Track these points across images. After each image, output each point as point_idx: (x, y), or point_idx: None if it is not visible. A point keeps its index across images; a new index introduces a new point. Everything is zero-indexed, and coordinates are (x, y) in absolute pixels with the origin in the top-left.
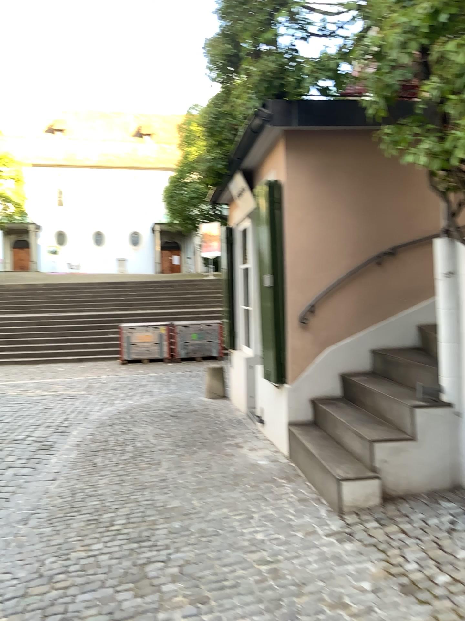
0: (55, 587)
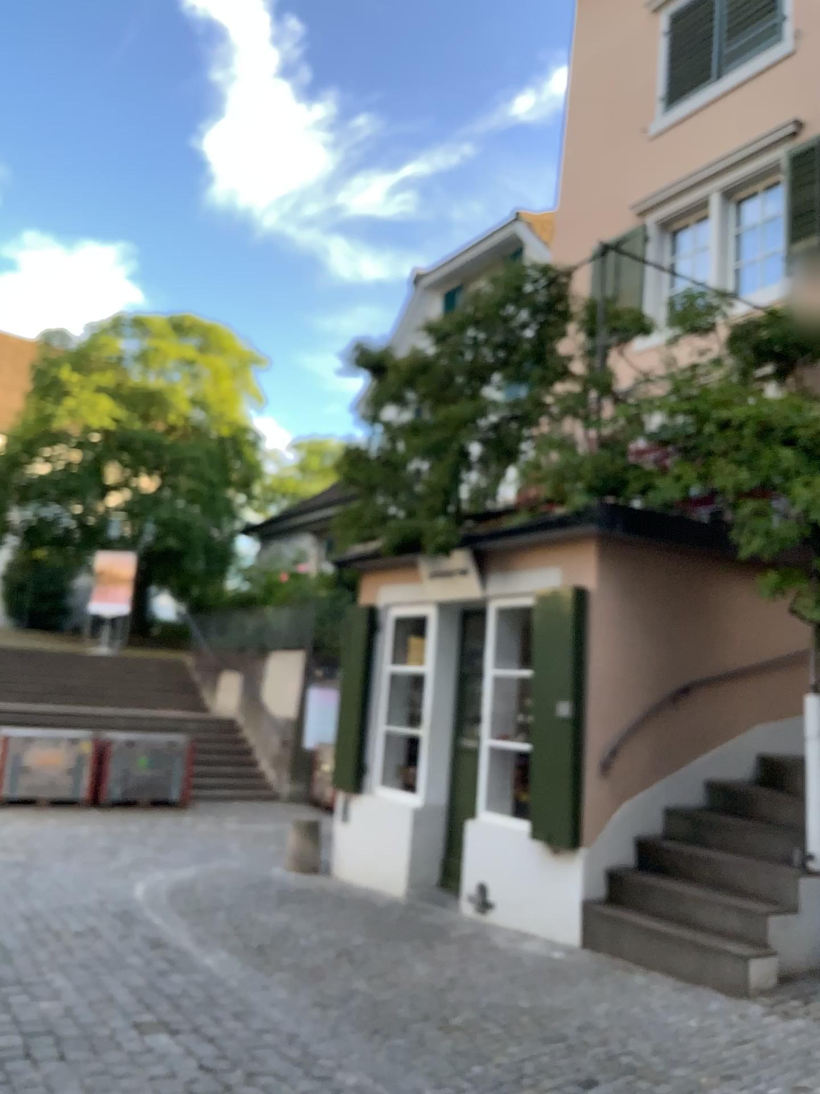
0: (547, 1091)
